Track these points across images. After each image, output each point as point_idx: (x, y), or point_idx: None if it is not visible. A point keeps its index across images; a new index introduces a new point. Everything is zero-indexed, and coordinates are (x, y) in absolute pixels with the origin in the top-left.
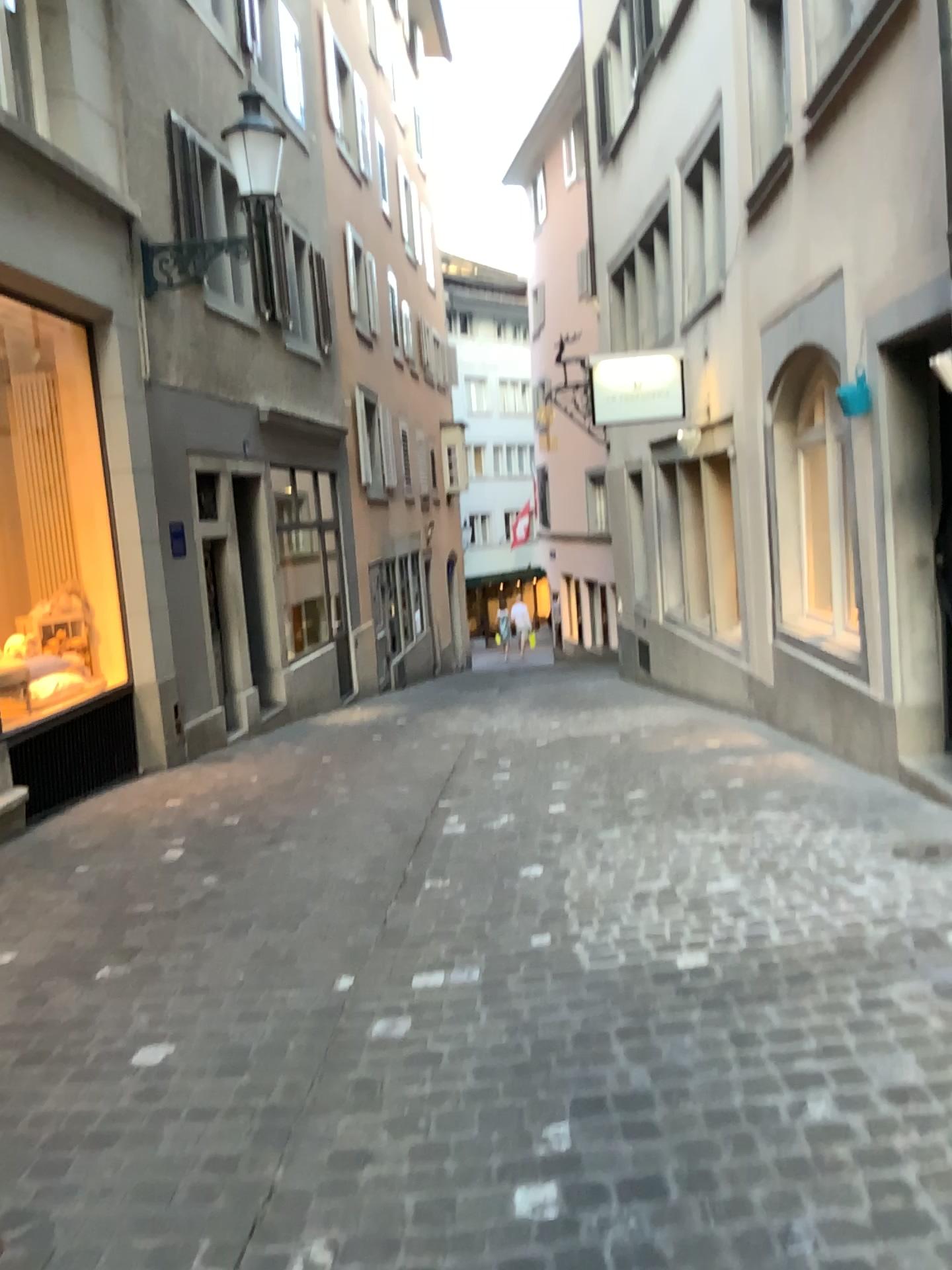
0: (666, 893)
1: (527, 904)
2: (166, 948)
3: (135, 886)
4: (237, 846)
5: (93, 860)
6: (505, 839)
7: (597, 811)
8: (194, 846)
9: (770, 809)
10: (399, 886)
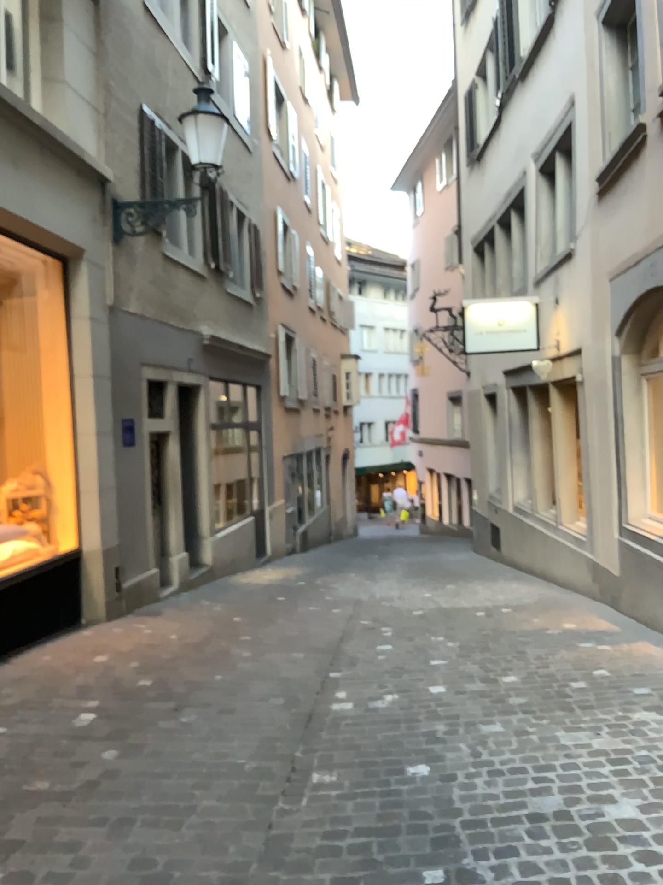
0: (559, 812)
1: (414, 812)
2: (45, 847)
3: (41, 757)
4: (144, 713)
5: (12, 721)
6: (389, 721)
7: (474, 695)
8: (106, 710)
9: (642, 706)
10: (288, 773)
